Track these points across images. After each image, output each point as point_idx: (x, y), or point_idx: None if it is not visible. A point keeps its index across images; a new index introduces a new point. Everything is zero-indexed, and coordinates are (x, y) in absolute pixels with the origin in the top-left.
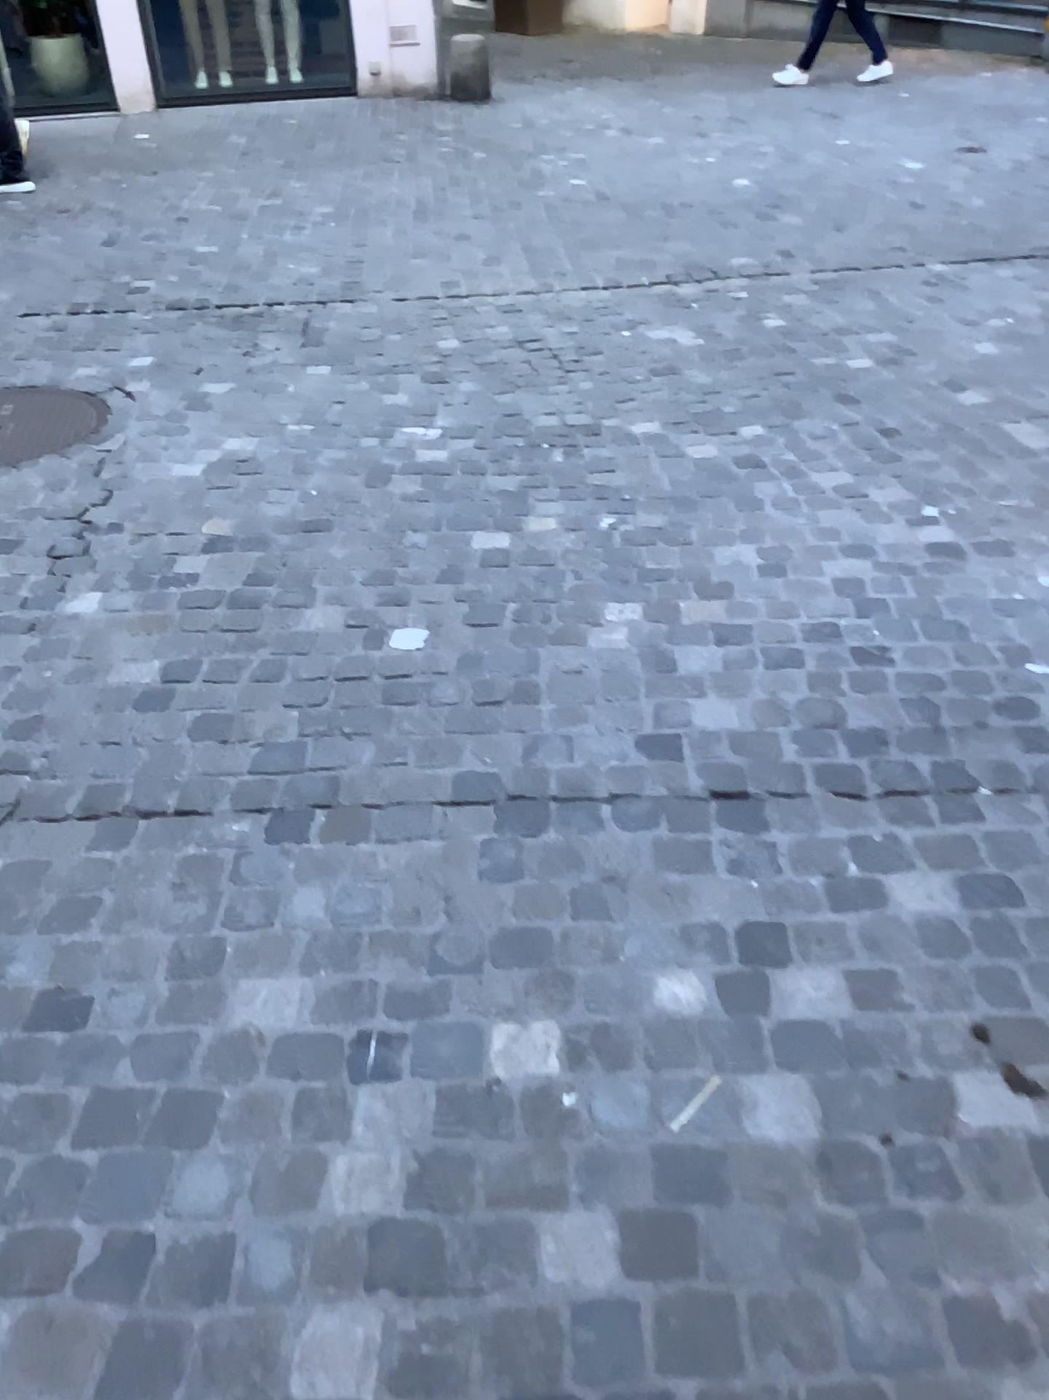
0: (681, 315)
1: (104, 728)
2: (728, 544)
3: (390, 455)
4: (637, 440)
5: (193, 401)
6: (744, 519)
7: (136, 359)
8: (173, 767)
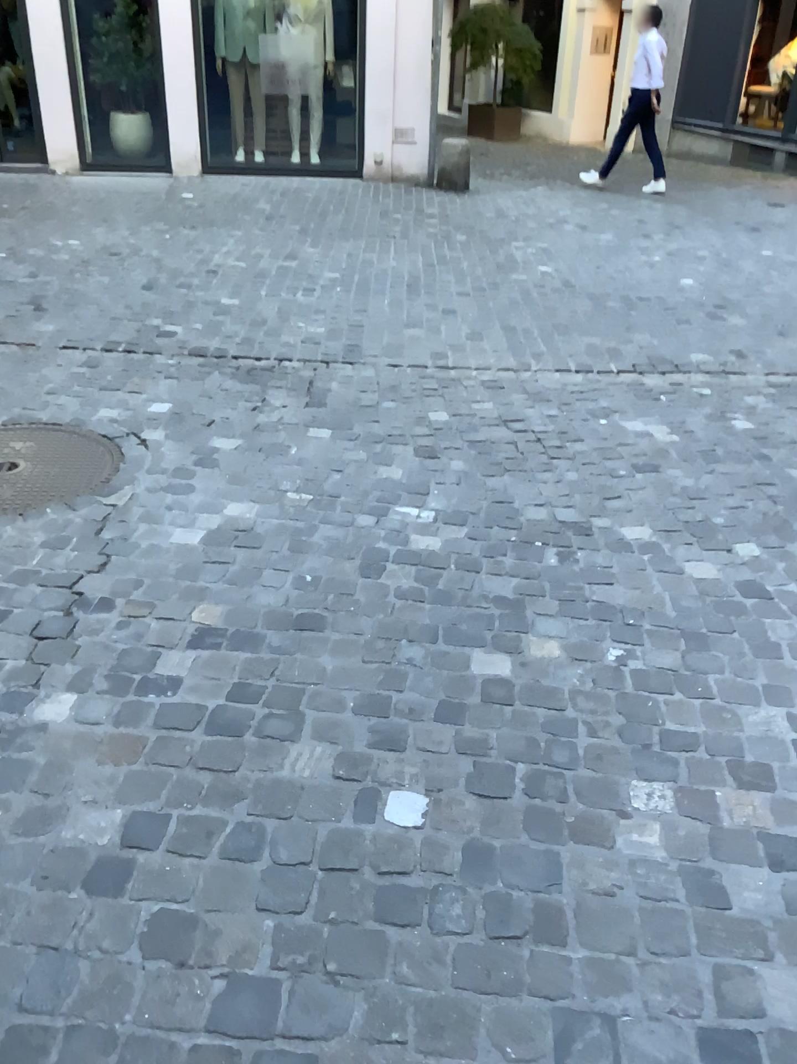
0: (650, 406)
1: (44, 918)
2: (750, 703)
3: (385, 540)
4: (629, 548)
5: (200, 454)
6: (761, 669)
7: (154, 402)
8: (117, 1007)
